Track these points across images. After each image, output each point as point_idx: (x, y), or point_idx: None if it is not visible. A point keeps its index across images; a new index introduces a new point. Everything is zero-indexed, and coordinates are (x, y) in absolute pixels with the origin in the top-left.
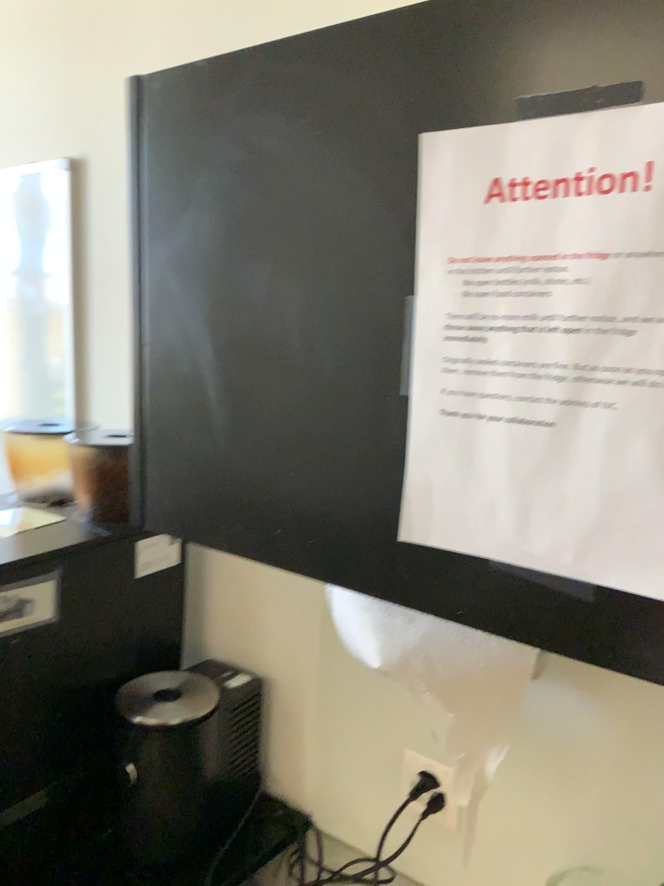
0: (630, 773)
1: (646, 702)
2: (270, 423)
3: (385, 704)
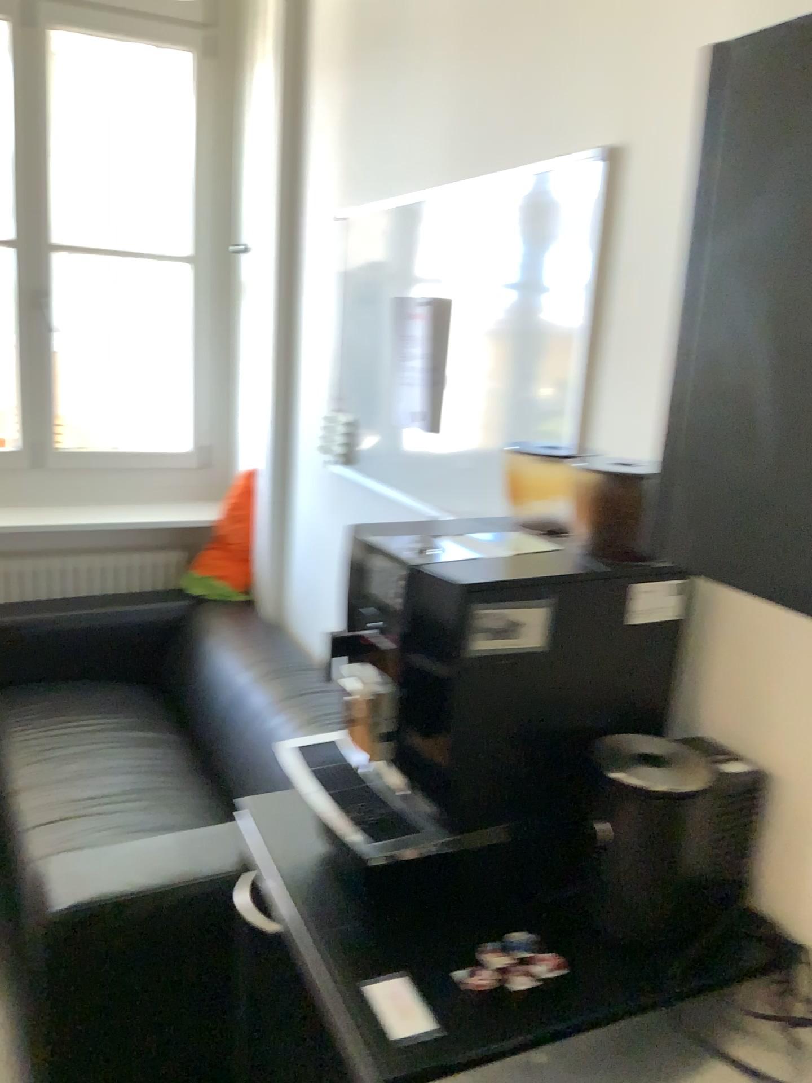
0: None
1: None
2: None
3: None
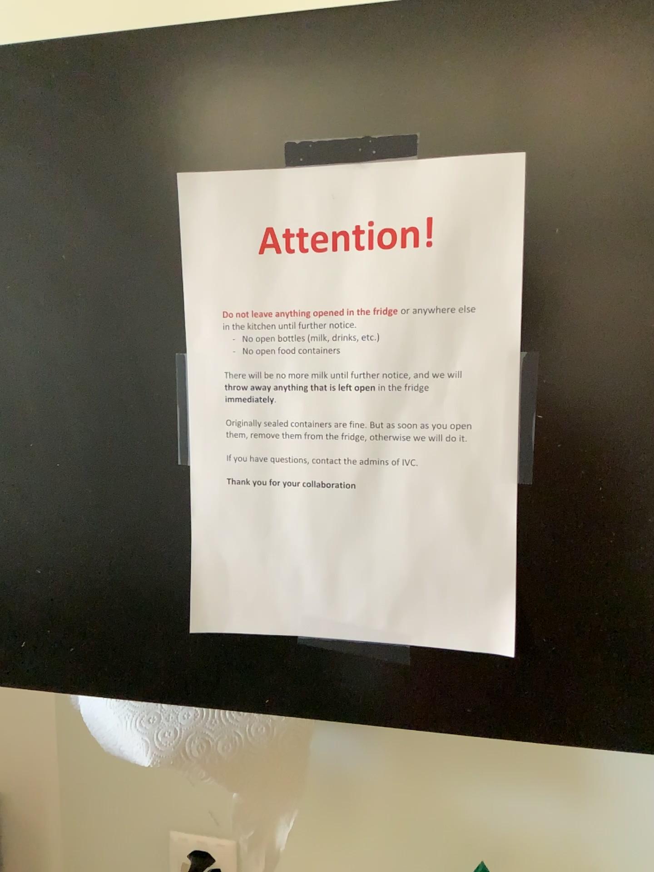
0: (400, 798)
1: None
2: (1, 511)
3: (139, 792)
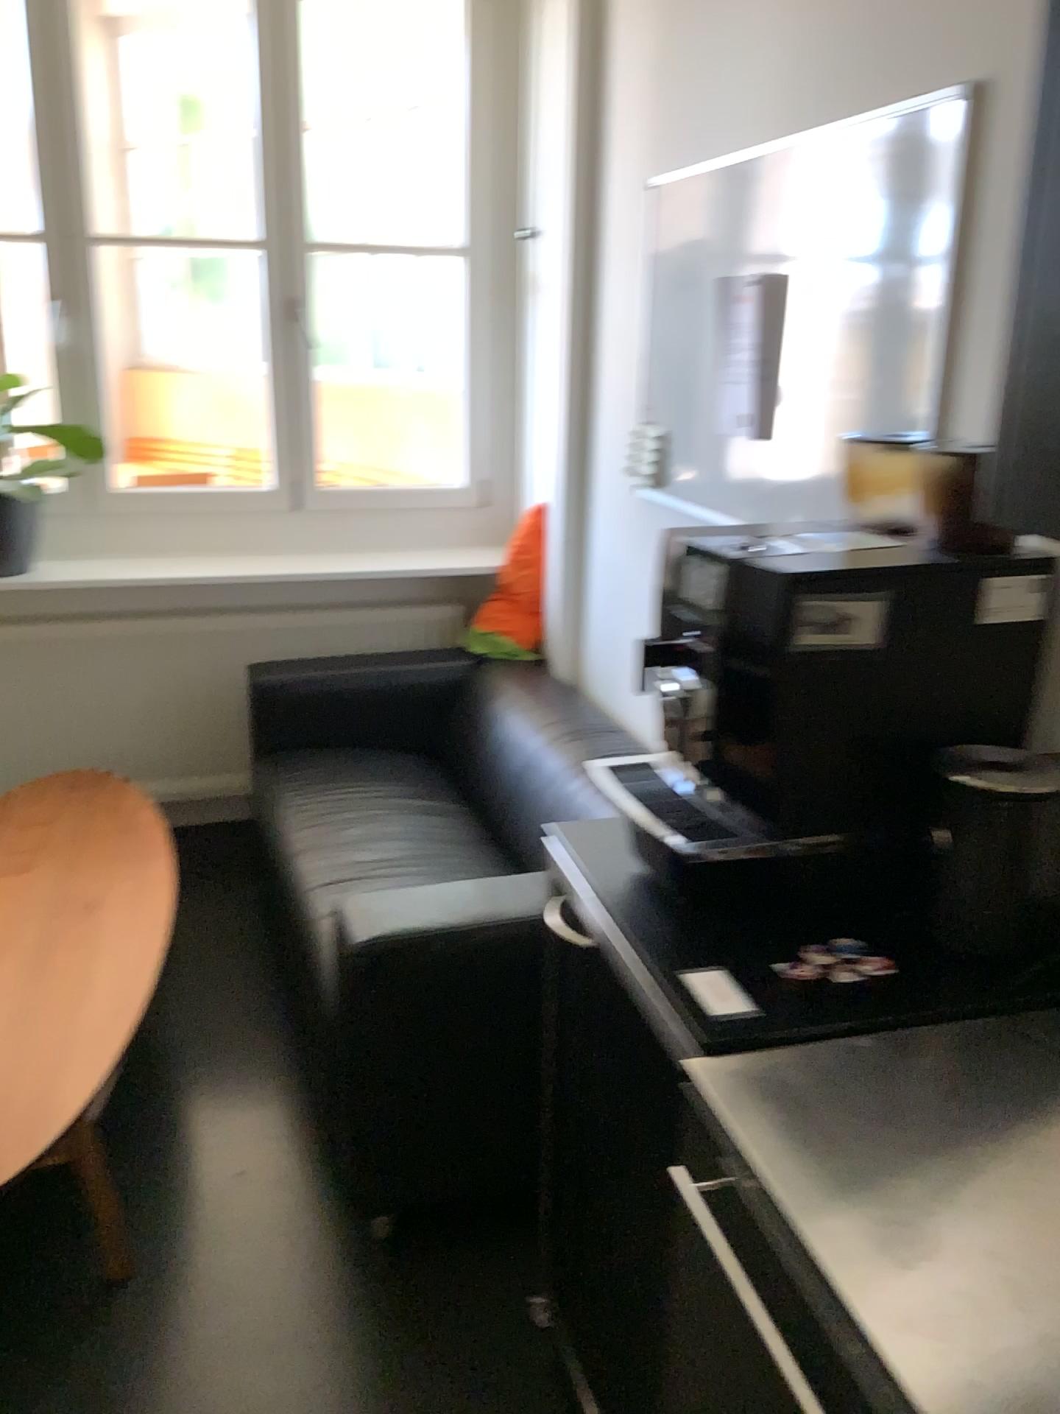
0: None
1: None
2: None
3: None
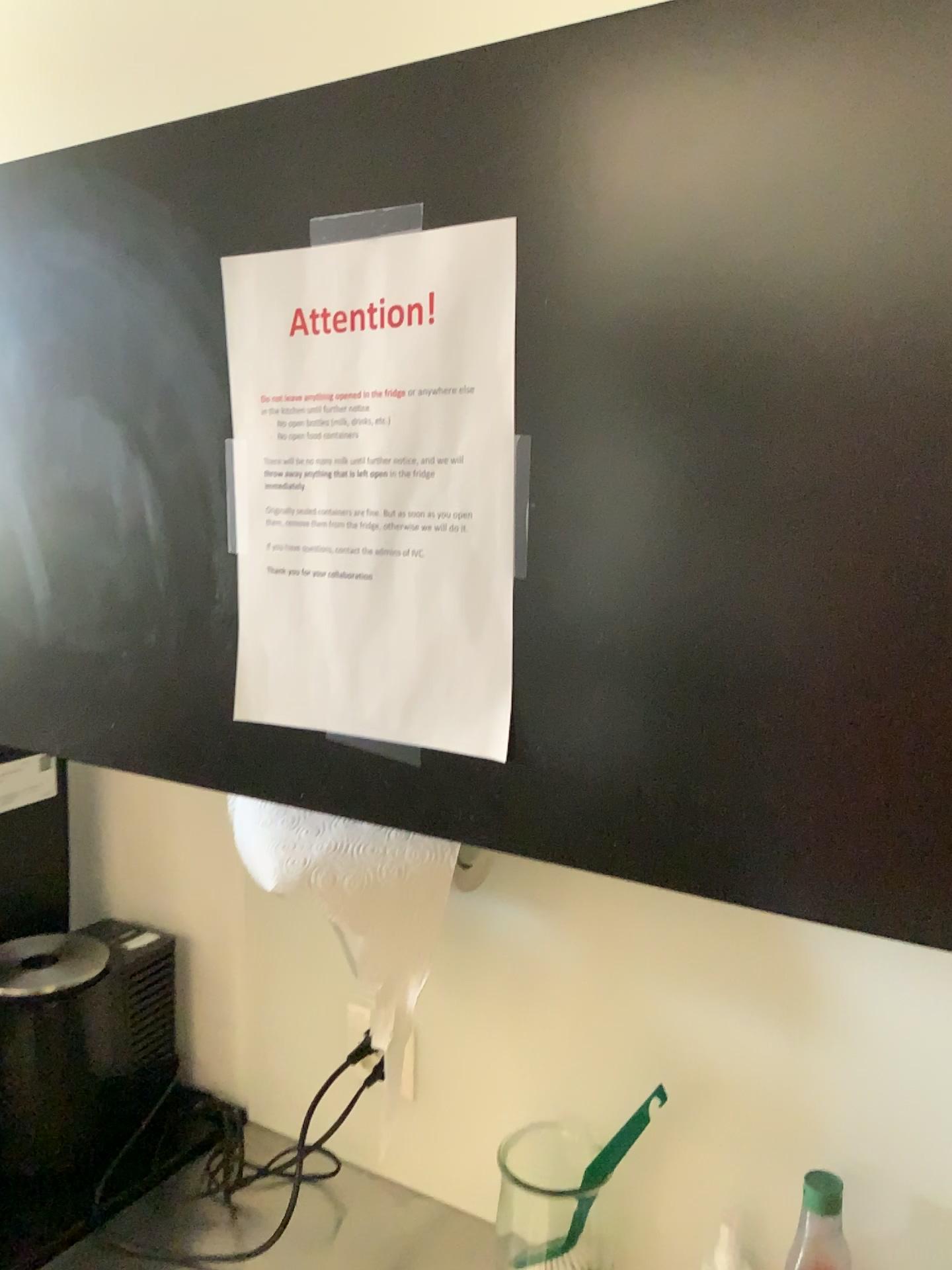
0: (593, 1001)
1: (603, 913)
2: (99, 596)
3: (323, 953)
